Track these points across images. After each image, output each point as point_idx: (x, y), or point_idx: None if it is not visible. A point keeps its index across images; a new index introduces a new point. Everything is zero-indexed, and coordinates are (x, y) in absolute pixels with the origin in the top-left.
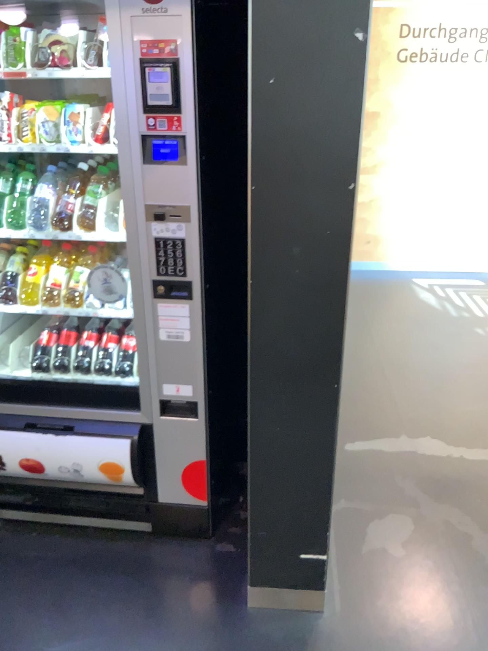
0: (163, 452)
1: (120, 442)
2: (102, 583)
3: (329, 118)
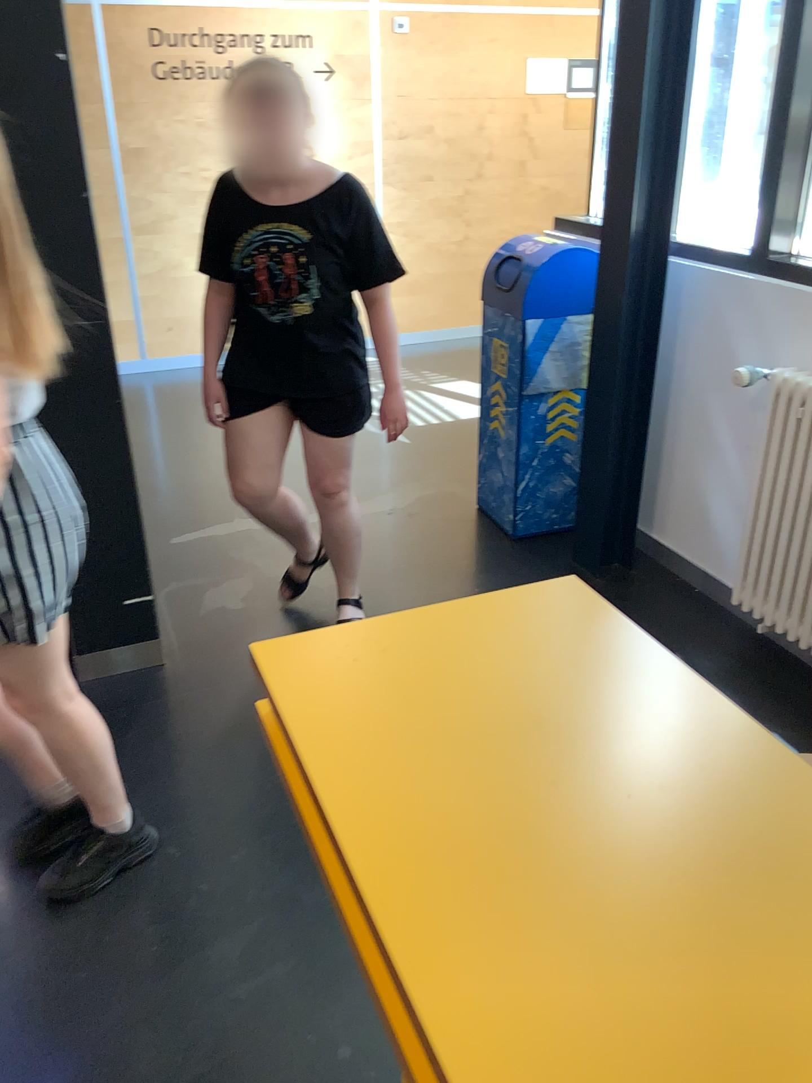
0: None
1: None
2: None
3: (56, 131)
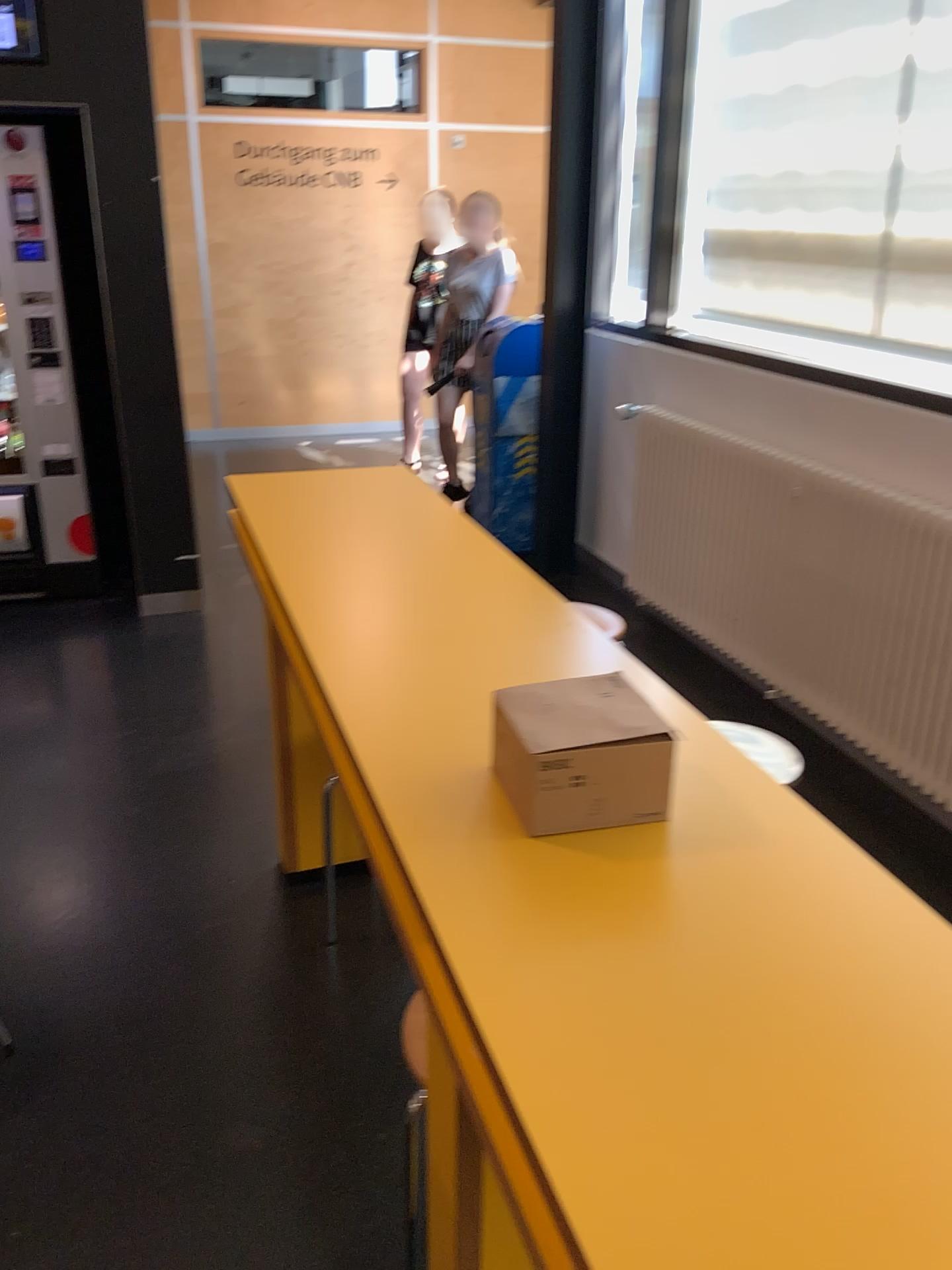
0: (50, 508)
1: (12, 499)
2: (11, 622)
3: (150, 226)
